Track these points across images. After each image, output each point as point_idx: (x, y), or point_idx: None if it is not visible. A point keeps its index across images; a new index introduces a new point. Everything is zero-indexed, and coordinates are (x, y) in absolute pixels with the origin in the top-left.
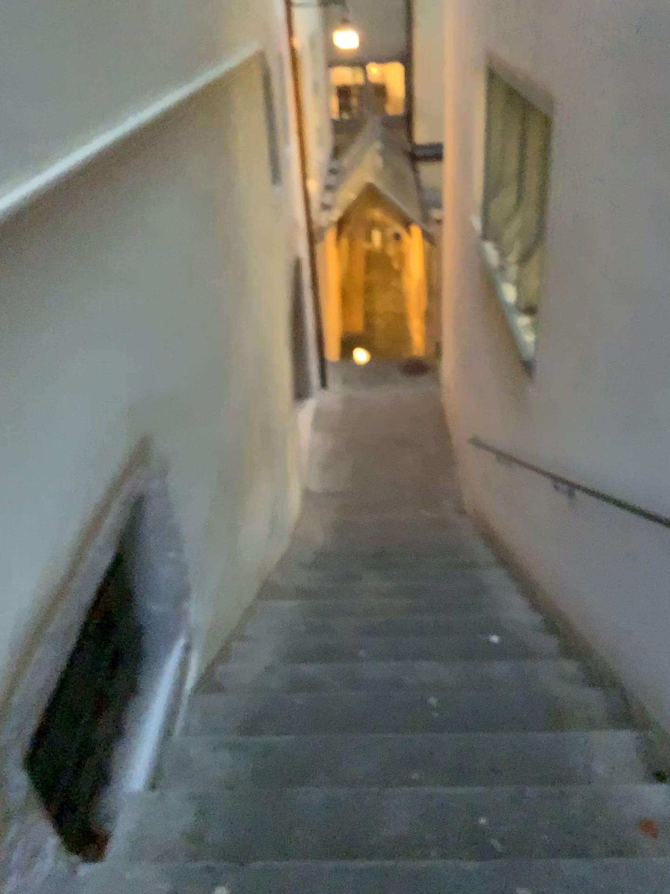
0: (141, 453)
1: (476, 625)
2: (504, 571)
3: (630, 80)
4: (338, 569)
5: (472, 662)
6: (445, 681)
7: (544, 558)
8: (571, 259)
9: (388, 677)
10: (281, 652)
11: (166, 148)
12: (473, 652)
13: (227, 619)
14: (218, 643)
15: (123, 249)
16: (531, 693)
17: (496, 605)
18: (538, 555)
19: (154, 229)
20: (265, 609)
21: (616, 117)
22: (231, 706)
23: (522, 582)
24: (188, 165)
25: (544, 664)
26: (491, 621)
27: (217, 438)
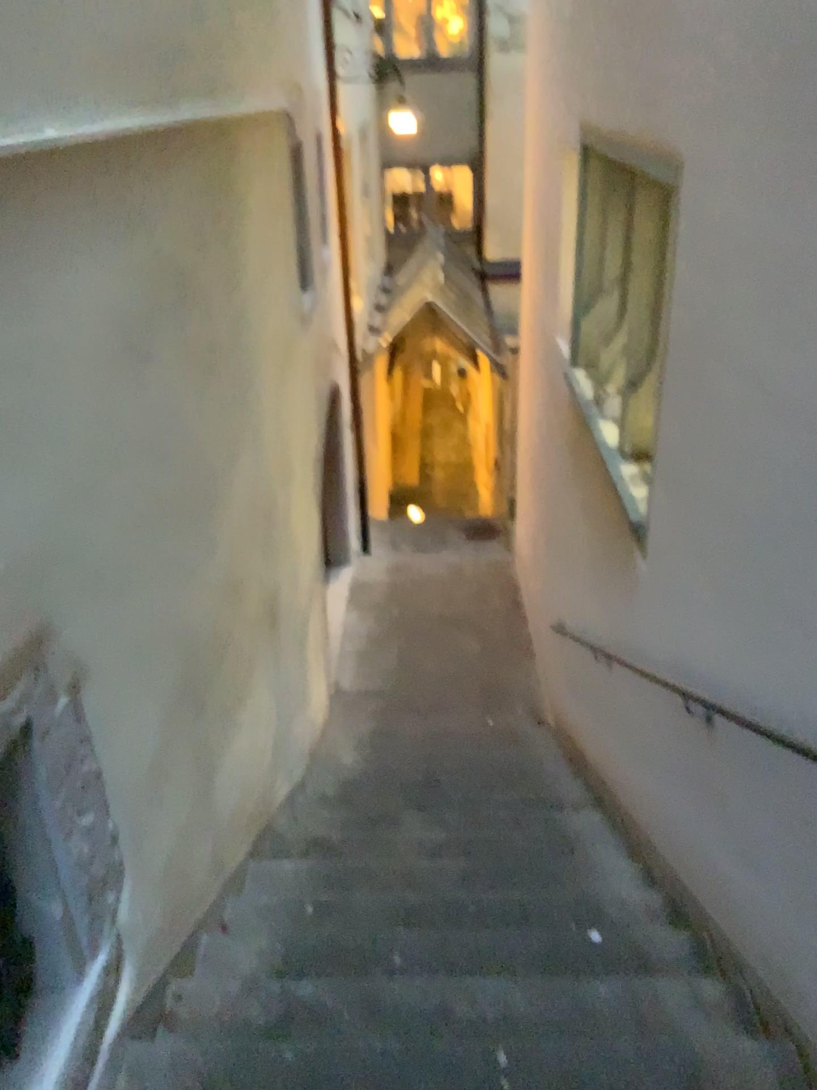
0: (29, 659)
1: (566, 911)
2: (602, 819)
3: (816, 104)
4: (370, 809)
5: (563, 982)
6: (521, 1018)
7: (662, 808)
8: (709, 380)
9: (433, 1009)
10: (273, 955)
11: (112, 188)
12: (564, 961)
13: (197, 899)
14: (178, 938)
15: (10, 325)
16: (657, 1048)
17: (593, 876)
18: (654, 803)
19: (80, 304)
20: (260, 875)
21: (791, 163)
22: (178, 1066)
23: (629, 837)
24: (153, 224)
25: (673, 990)
26: (588, 906)
27: (186, 627)
